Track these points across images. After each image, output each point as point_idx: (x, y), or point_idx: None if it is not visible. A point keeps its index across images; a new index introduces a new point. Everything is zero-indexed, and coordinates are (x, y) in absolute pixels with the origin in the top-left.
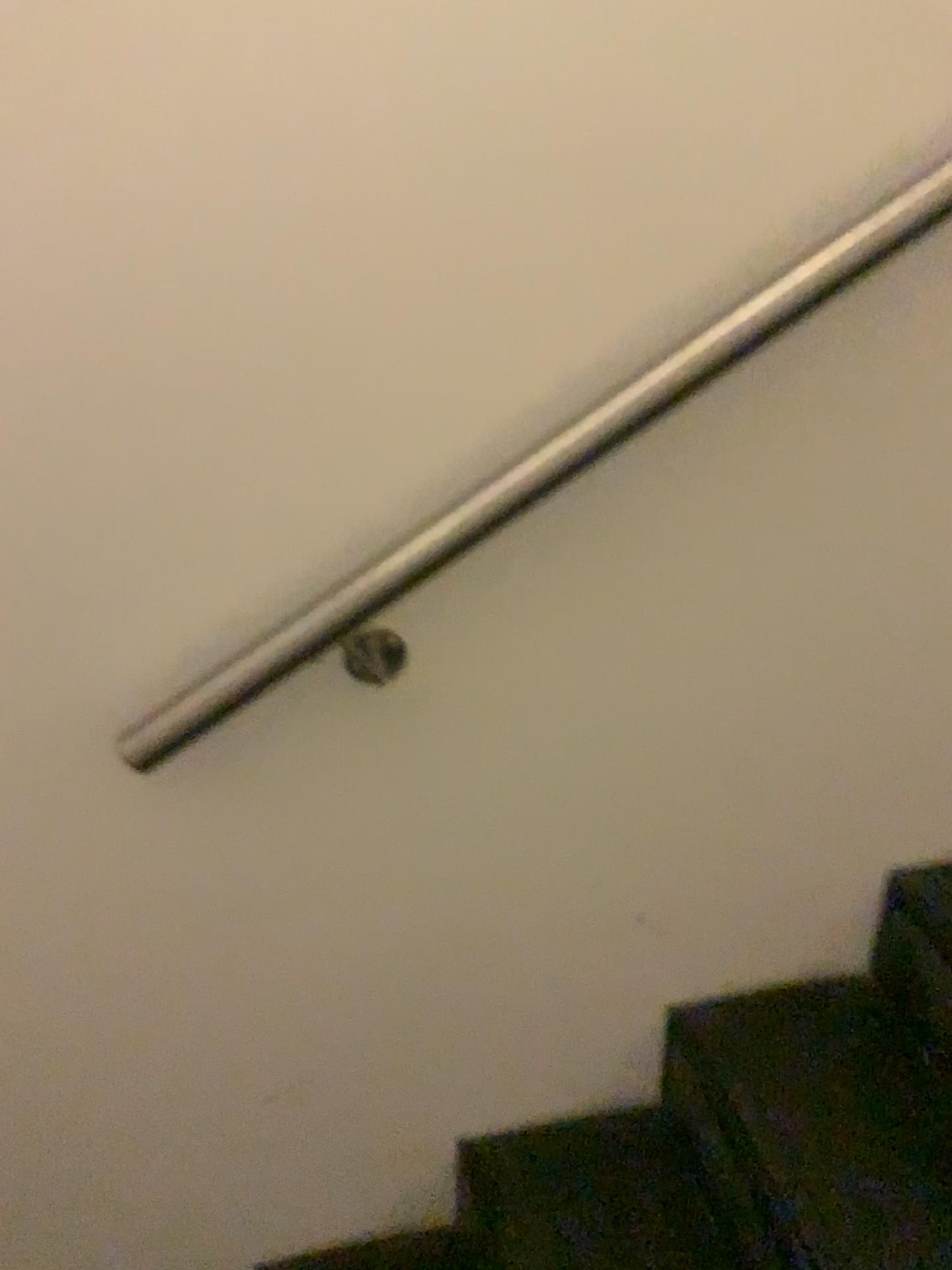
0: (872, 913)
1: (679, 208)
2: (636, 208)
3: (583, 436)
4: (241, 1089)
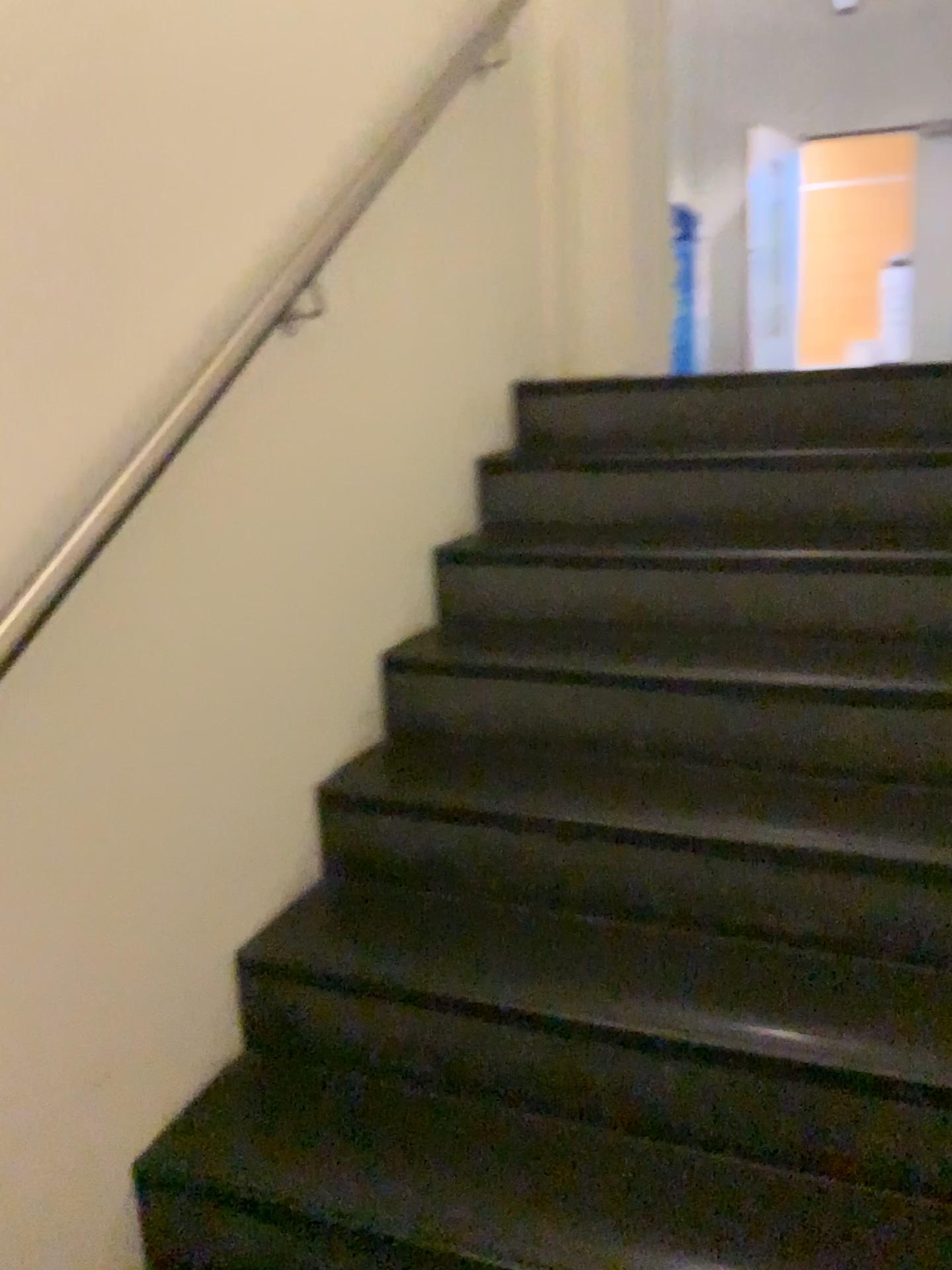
0: (228, 1004)
1: None
2: None
3: None
4: None
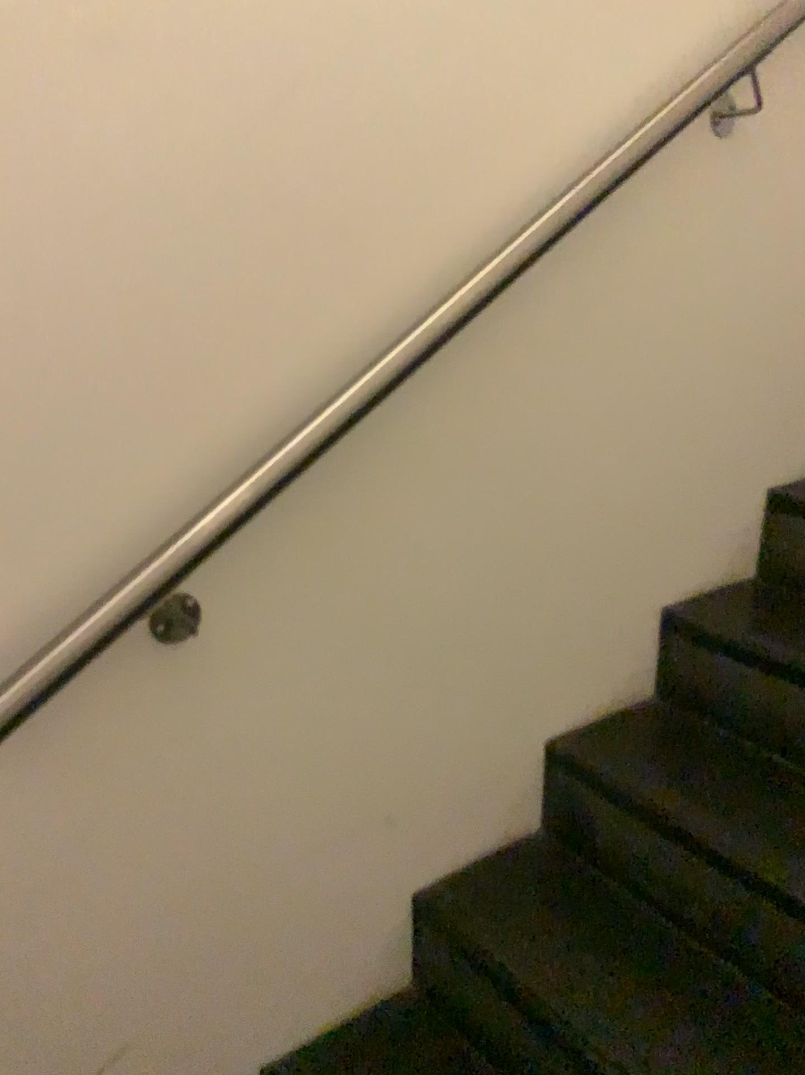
0: (535, 784)
1: (369, 255)
2: (341, 254)
3: (331, 416)
4: (58, 1074)
